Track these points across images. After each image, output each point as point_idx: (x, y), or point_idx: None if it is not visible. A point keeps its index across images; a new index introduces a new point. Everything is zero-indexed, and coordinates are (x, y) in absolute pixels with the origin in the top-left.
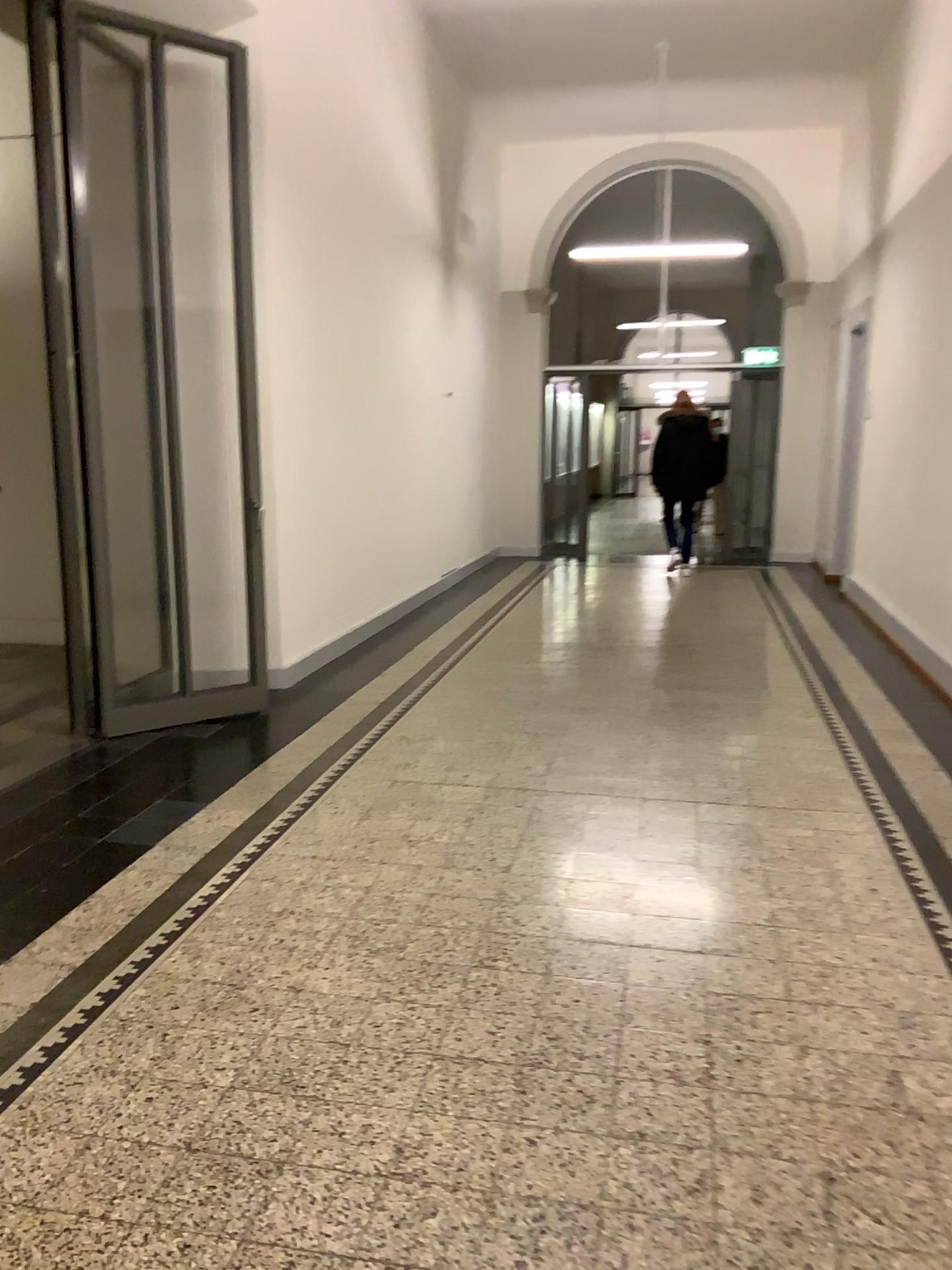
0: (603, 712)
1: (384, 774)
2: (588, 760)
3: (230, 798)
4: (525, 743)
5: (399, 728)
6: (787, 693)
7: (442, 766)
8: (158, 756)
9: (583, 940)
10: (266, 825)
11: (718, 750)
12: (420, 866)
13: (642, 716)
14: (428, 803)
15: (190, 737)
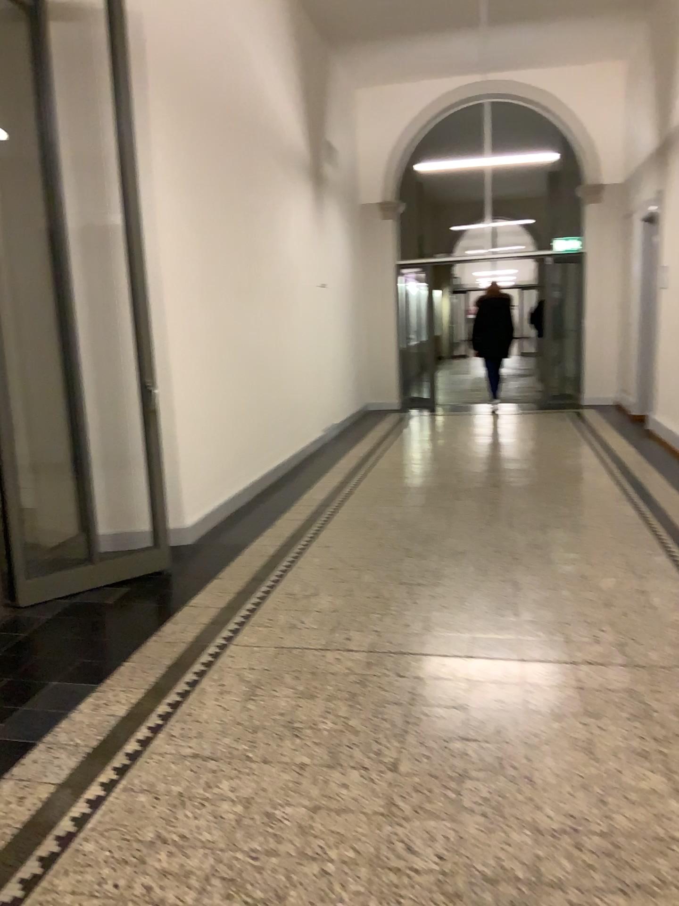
0: (470, 557)
1: (272, 640)
2: (464, 614)
3: (123, 676)
4: (403, 596)
5: (288, 583)
6: (632, 530)
7: (327, 627)
8: (64, 627)
9: (491, 879)
10: (153, 713)
11: (585, 597)
12: (306, 764)
13: (507, 560)
14: (314, 674)
15: (97, 602)
